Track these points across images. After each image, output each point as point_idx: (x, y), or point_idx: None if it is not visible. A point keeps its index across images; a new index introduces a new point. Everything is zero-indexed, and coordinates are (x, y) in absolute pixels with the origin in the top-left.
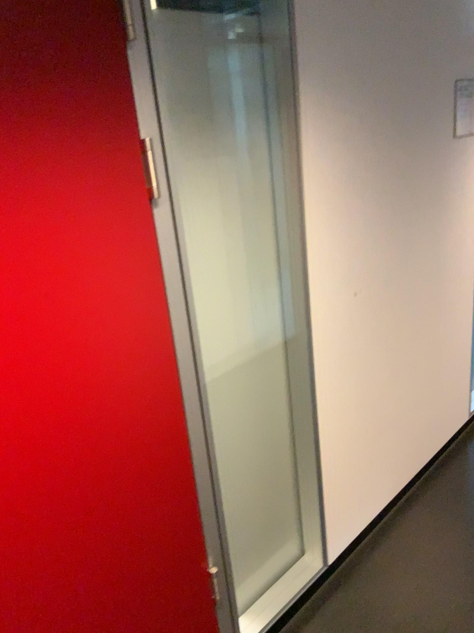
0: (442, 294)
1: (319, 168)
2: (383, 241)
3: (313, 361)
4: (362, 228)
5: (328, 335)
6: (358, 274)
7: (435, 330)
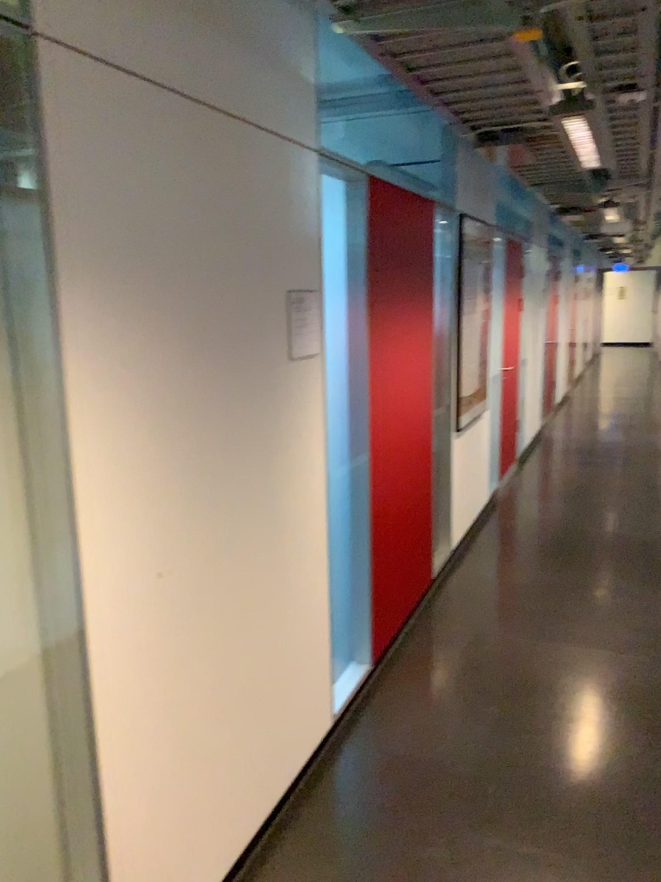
0: (286, 561)
1: (98, 403)
2: (199, 499)
3: (92, 688)
4: (167, 482)
5: (117, 644)
6: (163, 549)
7: (279, 612)
